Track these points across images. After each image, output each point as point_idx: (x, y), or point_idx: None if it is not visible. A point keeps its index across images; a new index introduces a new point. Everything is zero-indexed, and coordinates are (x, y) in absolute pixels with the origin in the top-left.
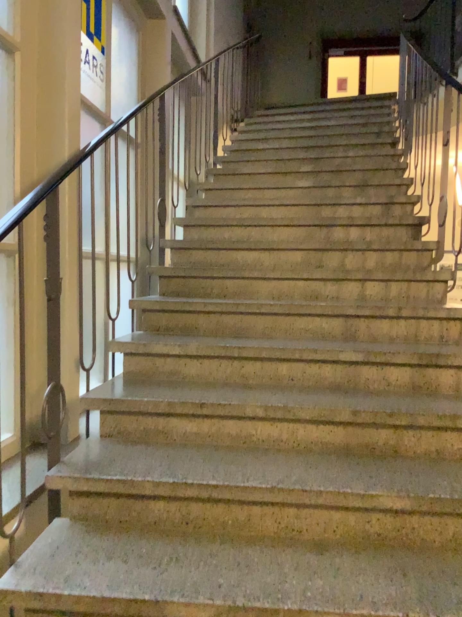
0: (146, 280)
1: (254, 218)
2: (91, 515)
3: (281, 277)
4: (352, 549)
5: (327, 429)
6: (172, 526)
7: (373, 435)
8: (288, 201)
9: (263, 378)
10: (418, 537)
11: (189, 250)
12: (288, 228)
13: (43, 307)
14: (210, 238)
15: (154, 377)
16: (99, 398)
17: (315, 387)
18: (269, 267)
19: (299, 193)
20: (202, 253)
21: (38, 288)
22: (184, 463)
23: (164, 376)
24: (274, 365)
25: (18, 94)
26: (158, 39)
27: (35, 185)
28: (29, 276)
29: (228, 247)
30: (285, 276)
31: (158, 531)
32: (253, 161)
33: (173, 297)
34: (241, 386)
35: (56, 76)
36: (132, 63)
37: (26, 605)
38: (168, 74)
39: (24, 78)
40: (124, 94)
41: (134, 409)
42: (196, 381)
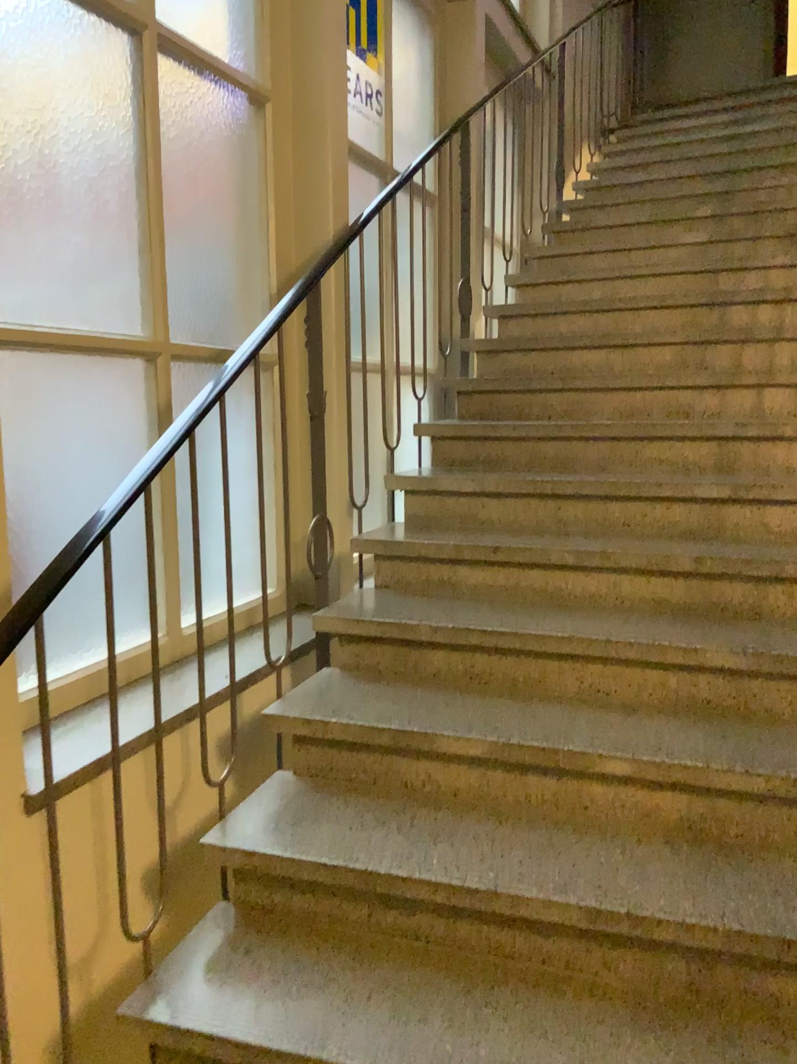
0: (440, 396)
1: (606, 301)
2: (363, 666)
3: (633, 387)
4: (669, 714)
5: (659, 582)
6: (453, 680)
7: (723, 590)
8: (665, 271)
9: (585, 521)
10: (755, 704)
11: (503, 354)
12: (658, 312)
13: (307, 431)
14: (535, 334)
15: (443, 519)
16: (374, 541)
17: (656, 533)
18: (617, 374)
19: (684, 256)
20: (521, 356)
21: (300, 409)
22: (471, 614)
23: (456, 518)
24: (601, 504)
25: (271, 159)
26: (465, 31)
27: (293, 276)
28: (289, 393)
29: (560, 346)
30: (639, 385)
31: (437, 683)
32: (618, 206)
33: (474, 419)
34: (555, 531)
35: (316, 128)
36: (427, 73)
37: (294, 733)
38: (480, 85)
39: (277, 136)
40: (415, 123)
41: (415, 554)
42: (496, 524)
